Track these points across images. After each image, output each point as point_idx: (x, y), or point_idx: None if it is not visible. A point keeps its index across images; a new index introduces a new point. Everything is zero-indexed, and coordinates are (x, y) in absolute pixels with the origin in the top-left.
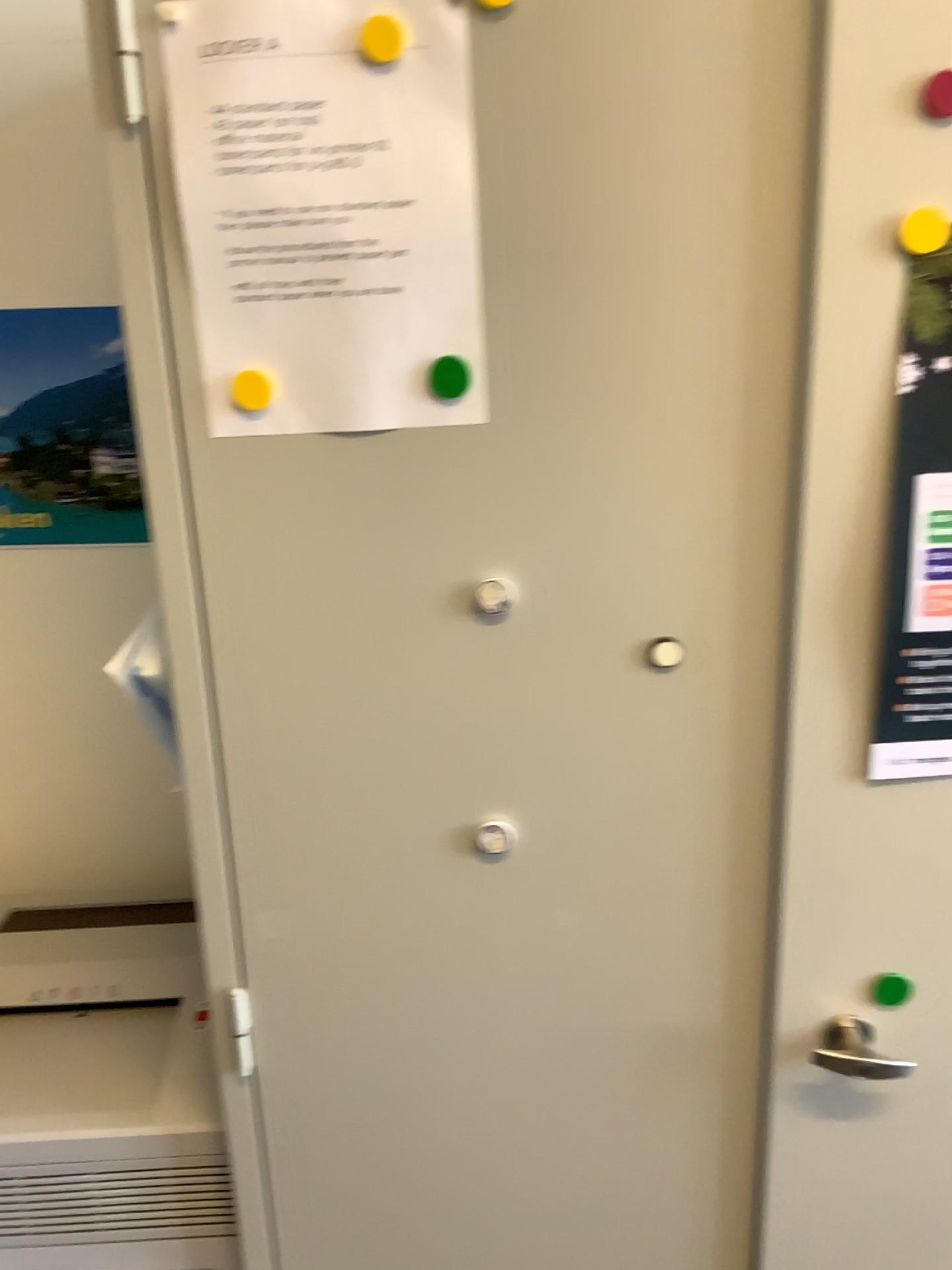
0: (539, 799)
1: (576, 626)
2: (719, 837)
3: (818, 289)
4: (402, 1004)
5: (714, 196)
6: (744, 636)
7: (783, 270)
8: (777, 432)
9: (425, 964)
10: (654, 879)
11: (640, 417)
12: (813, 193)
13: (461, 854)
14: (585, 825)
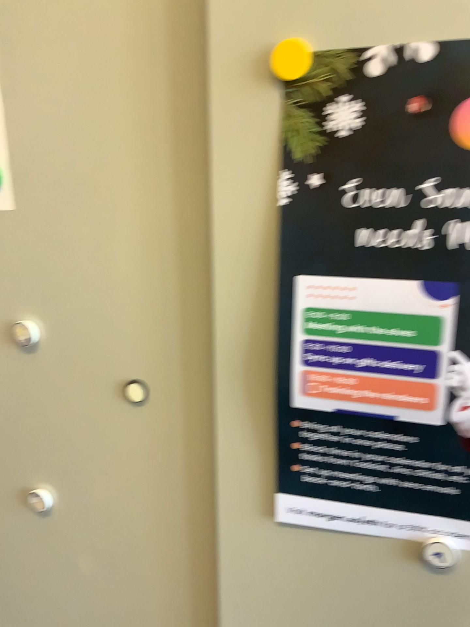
0: (64, 479)
1: (77, 362)
2: (180, 535)
3: (214, 110)
4: (1, 592)
5: (140, 36)
6: (183, 388)
7: (188, 95)
8: (192, 229)
9: (10, 570)
10: (141, 553)
11: (104, 212)
12: (209, 29)
13: (23, 504)
14: (93, 504)
